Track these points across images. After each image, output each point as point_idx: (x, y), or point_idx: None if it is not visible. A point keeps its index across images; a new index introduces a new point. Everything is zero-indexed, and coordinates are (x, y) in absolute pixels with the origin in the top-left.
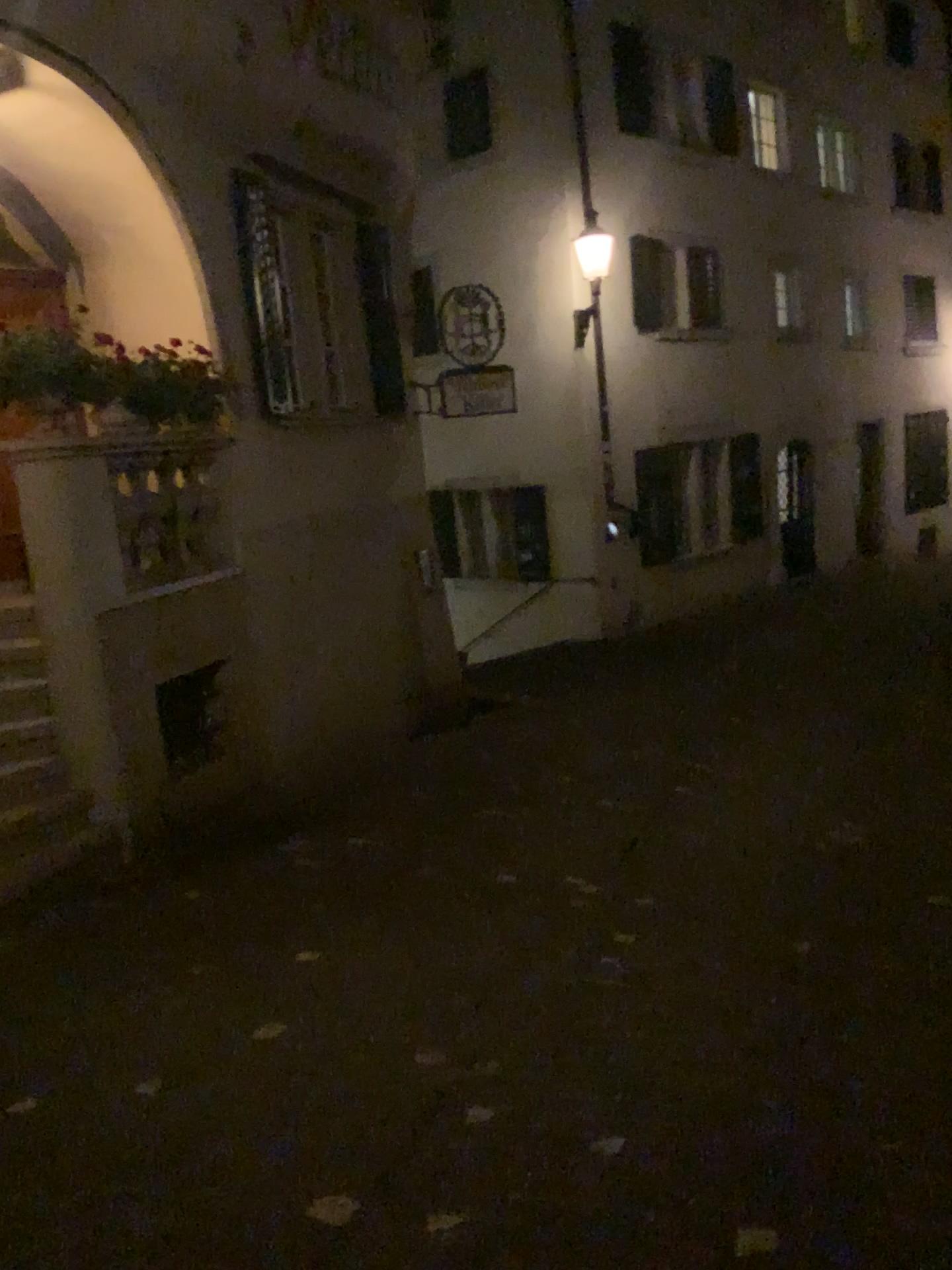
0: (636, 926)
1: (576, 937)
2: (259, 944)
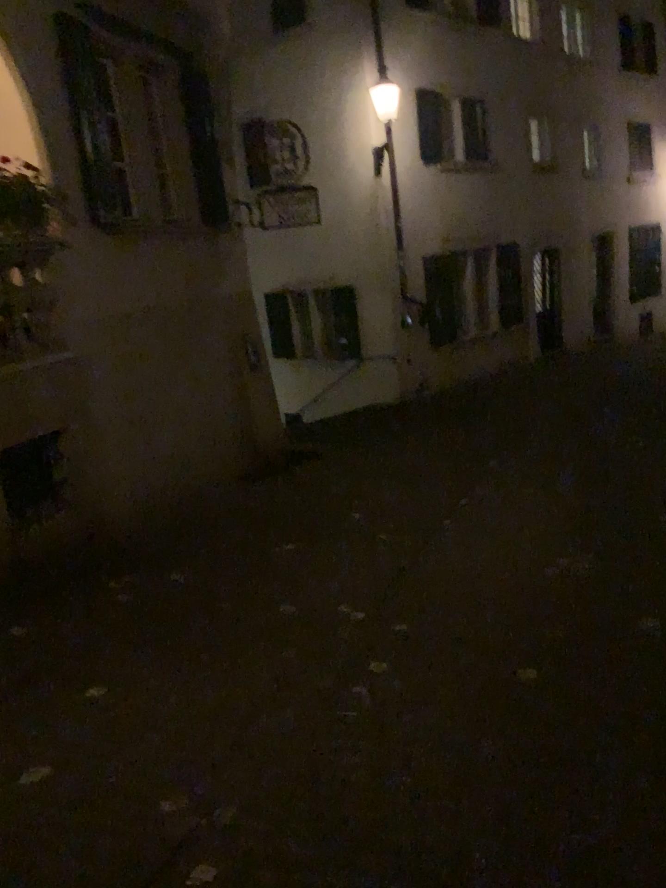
0: (387, 657)
1: (334, 669)
2: (51, 683)
